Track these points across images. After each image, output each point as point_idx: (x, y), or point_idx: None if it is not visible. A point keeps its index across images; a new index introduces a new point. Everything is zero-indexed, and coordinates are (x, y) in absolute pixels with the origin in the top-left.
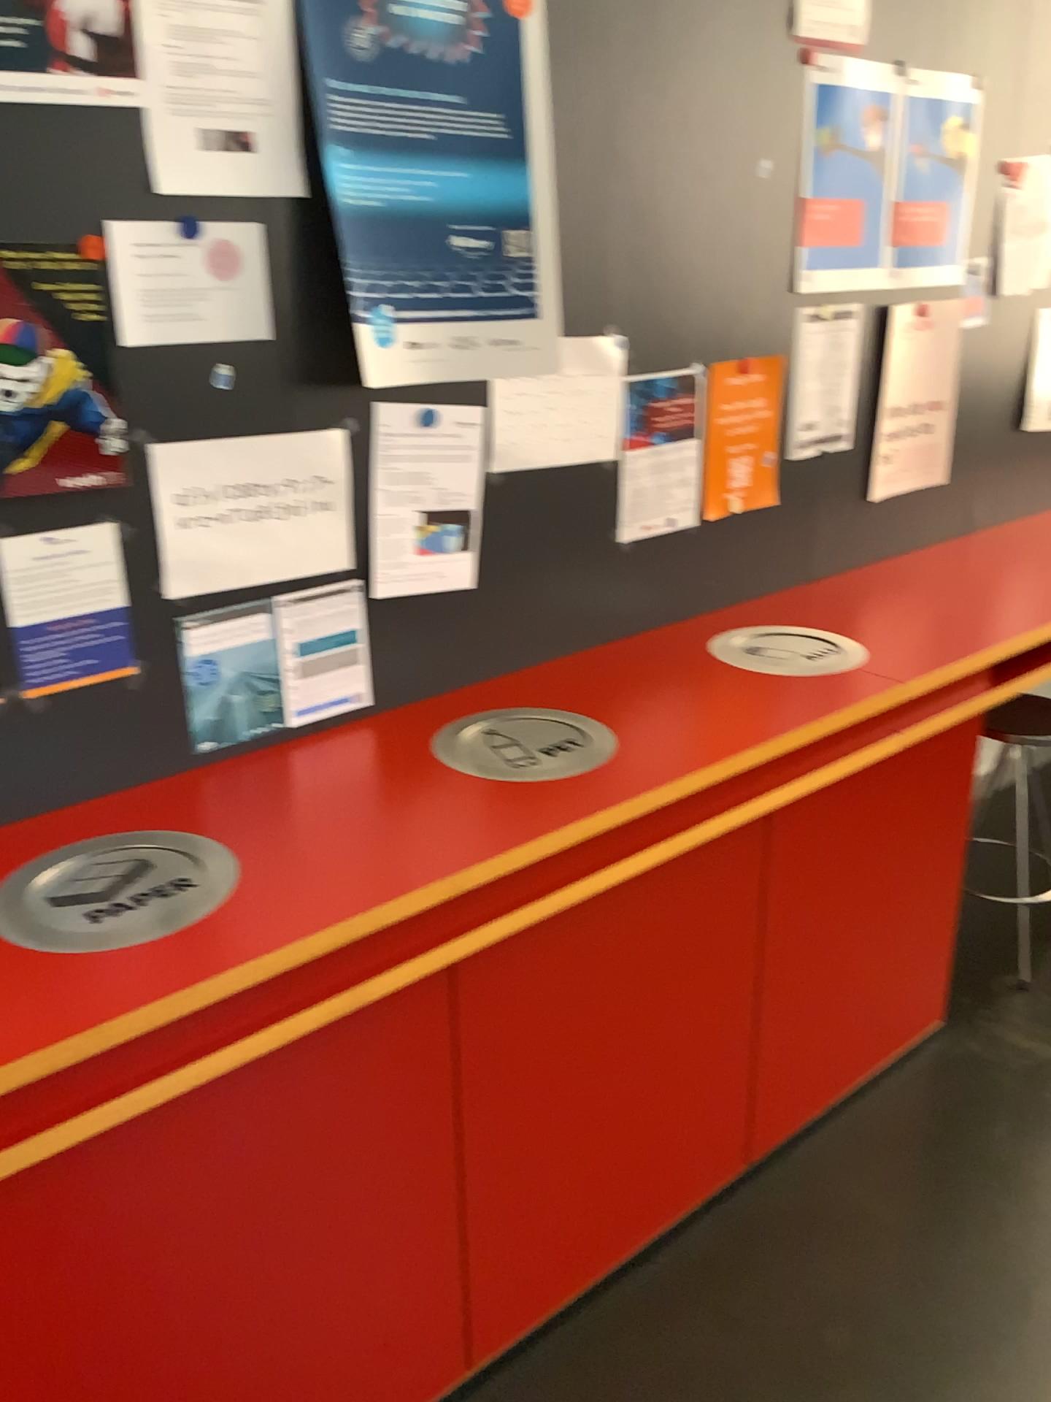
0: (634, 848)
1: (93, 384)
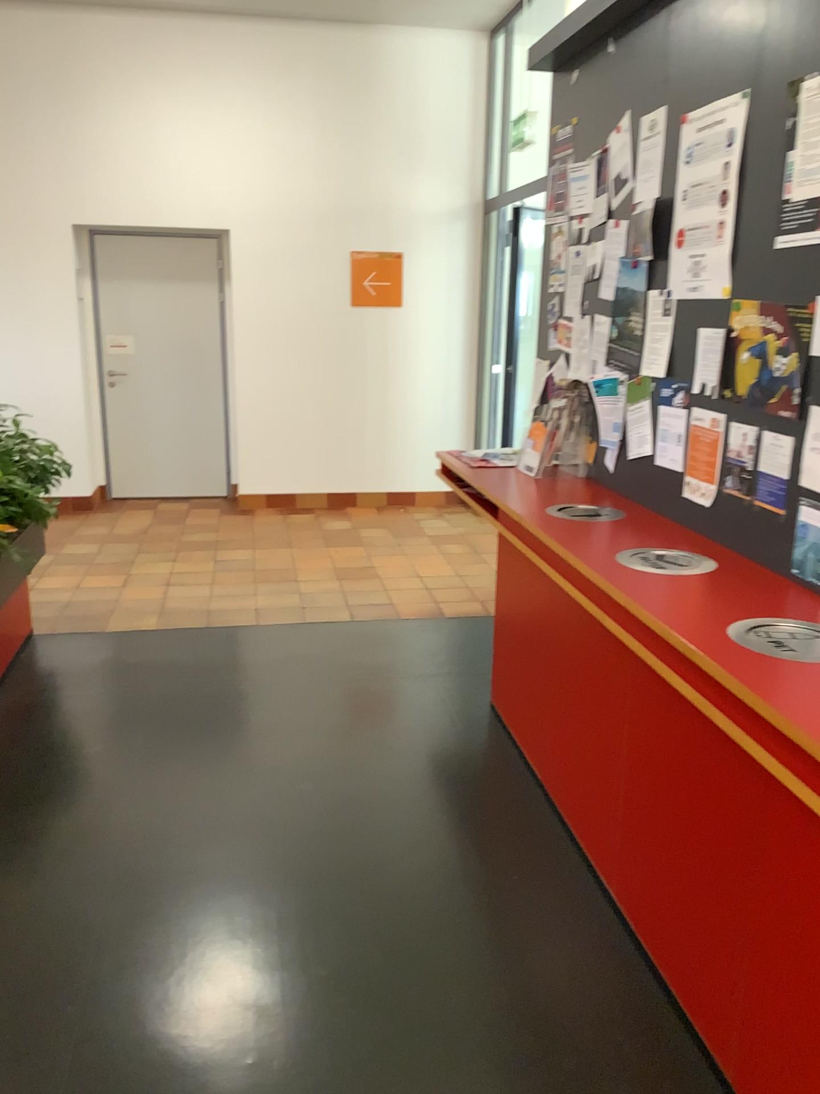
0: (685, 675)
1: (793, 369)
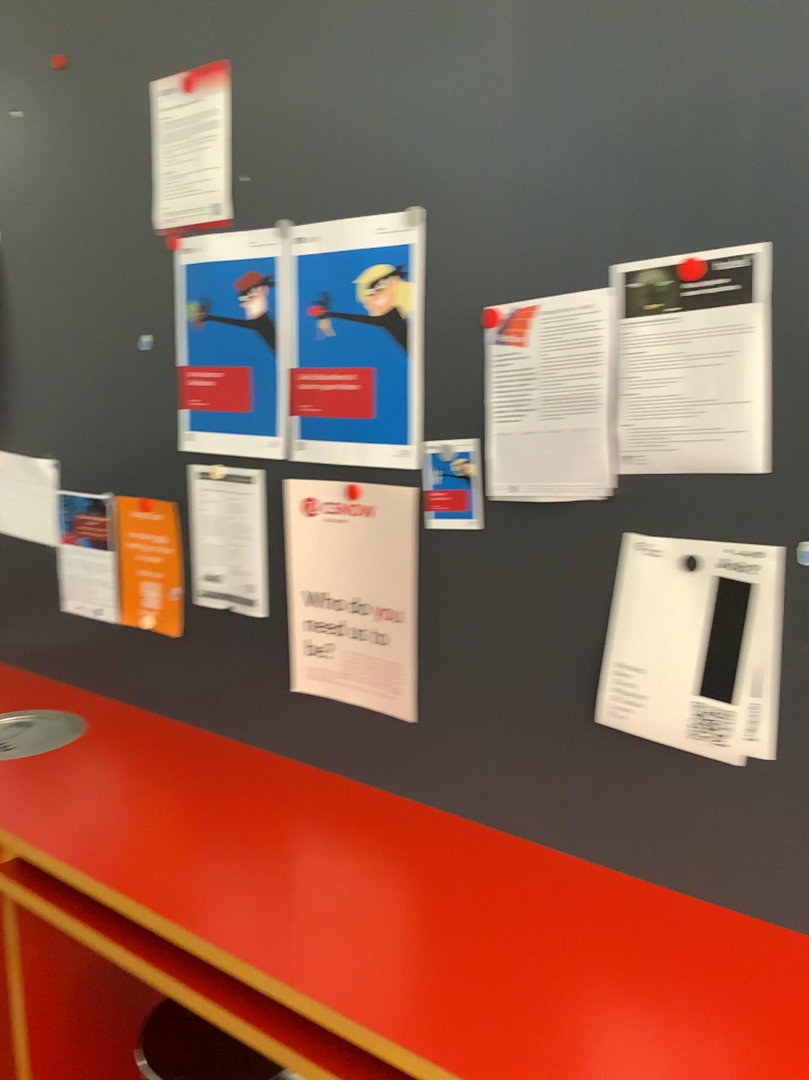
0: None
1: None
